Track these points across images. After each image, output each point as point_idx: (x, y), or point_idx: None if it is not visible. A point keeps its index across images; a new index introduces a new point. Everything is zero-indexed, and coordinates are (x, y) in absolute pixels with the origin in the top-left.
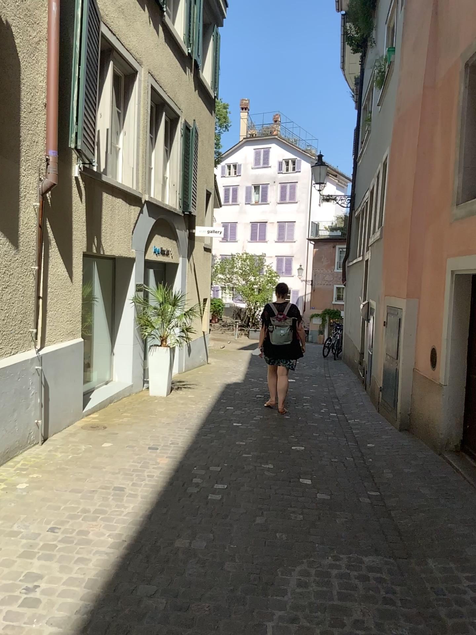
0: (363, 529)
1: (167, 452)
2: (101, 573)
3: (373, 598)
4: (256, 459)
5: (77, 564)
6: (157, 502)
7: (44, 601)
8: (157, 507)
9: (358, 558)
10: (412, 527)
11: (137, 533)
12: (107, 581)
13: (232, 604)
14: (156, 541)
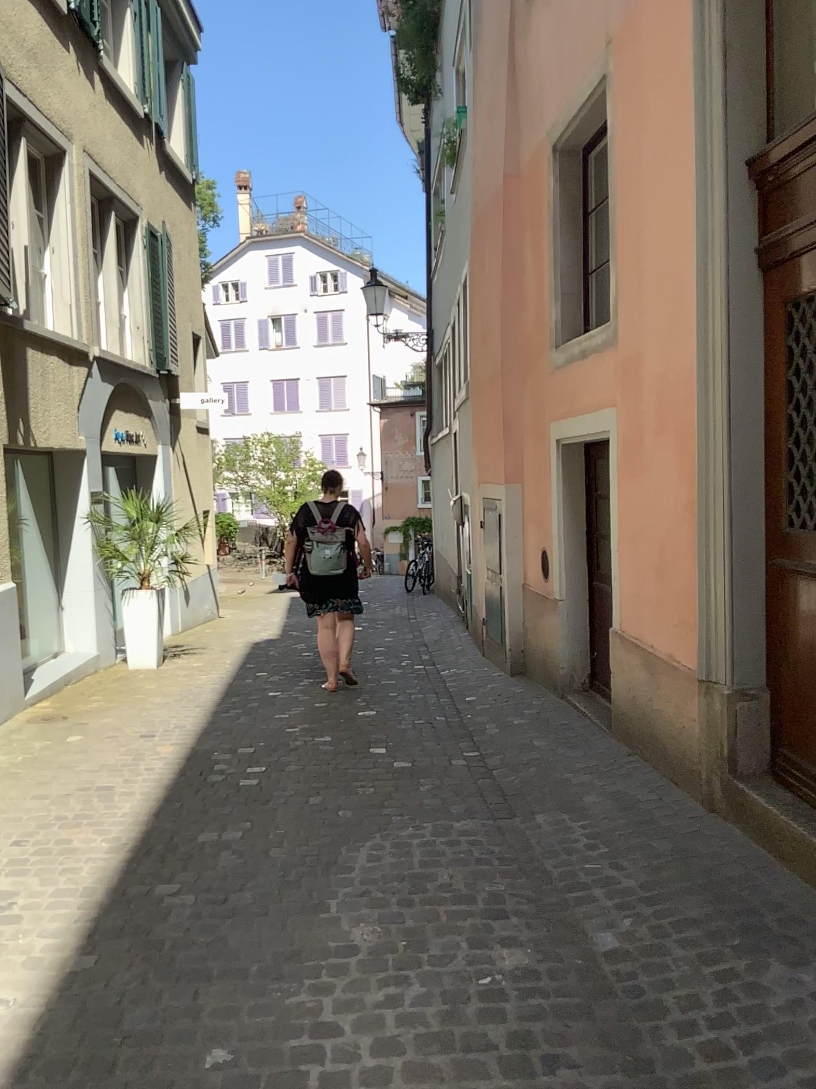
0: (458, 799)
1: (169, 741)
2: (98, 885)
3: (466, 864)
4: (306, 736)
5: (61, 880)
6: (164, 802)
7: (25, 920)
8: (165, 807)
9: (449, 828)
10: (523, 788)
11: (141, 839)
12: (109, 891)
13: (284, 891)
14: (170, 844)
